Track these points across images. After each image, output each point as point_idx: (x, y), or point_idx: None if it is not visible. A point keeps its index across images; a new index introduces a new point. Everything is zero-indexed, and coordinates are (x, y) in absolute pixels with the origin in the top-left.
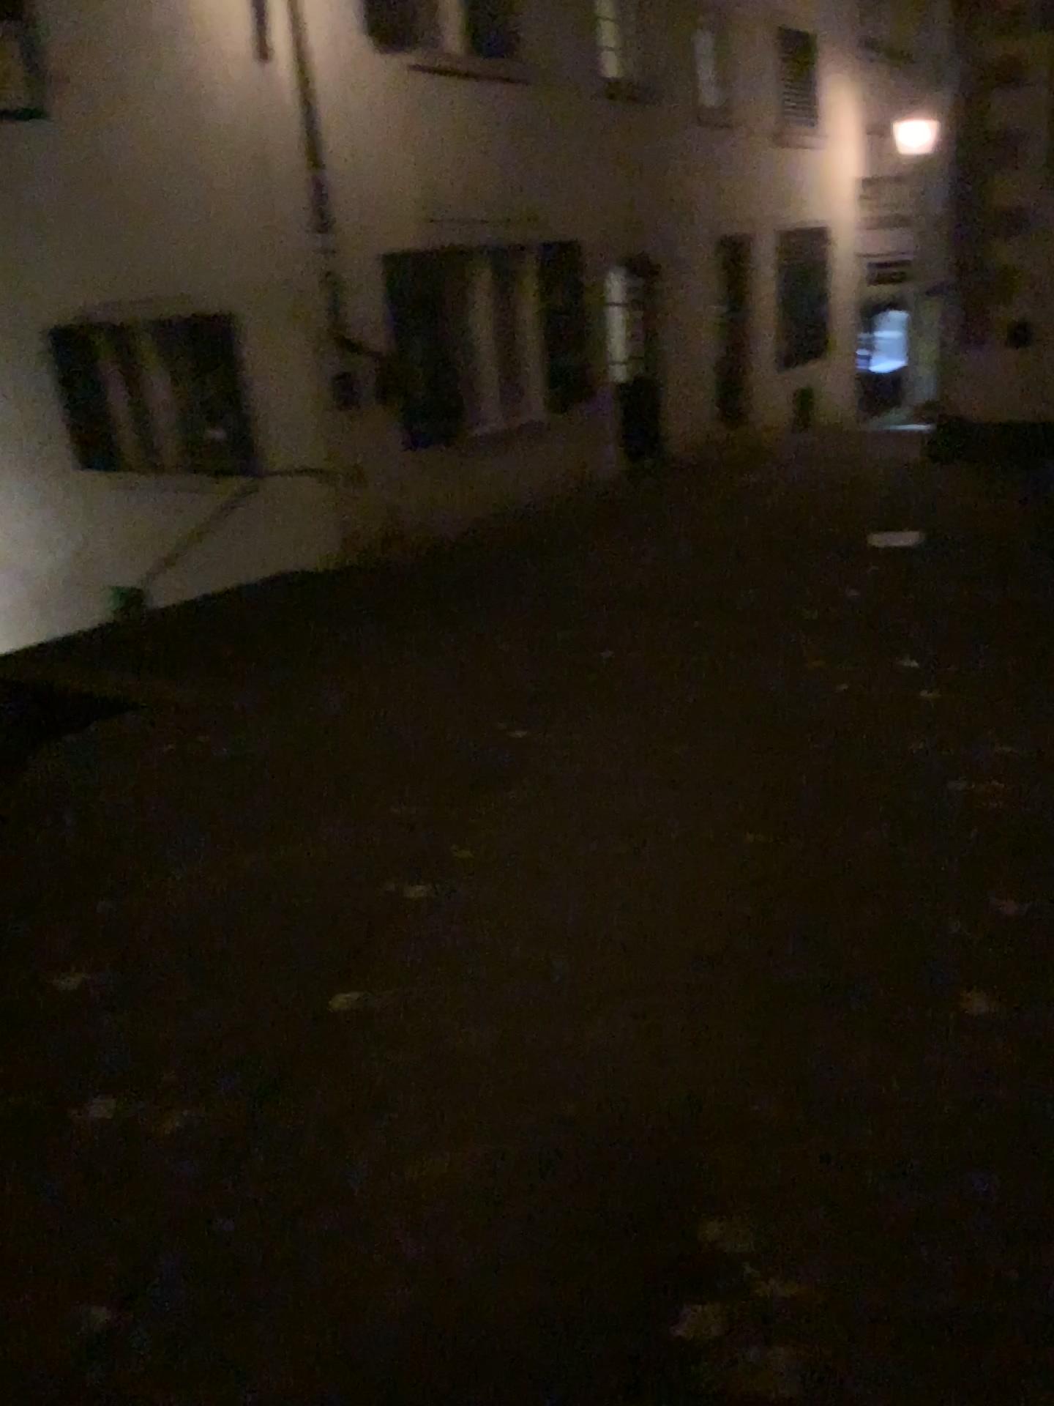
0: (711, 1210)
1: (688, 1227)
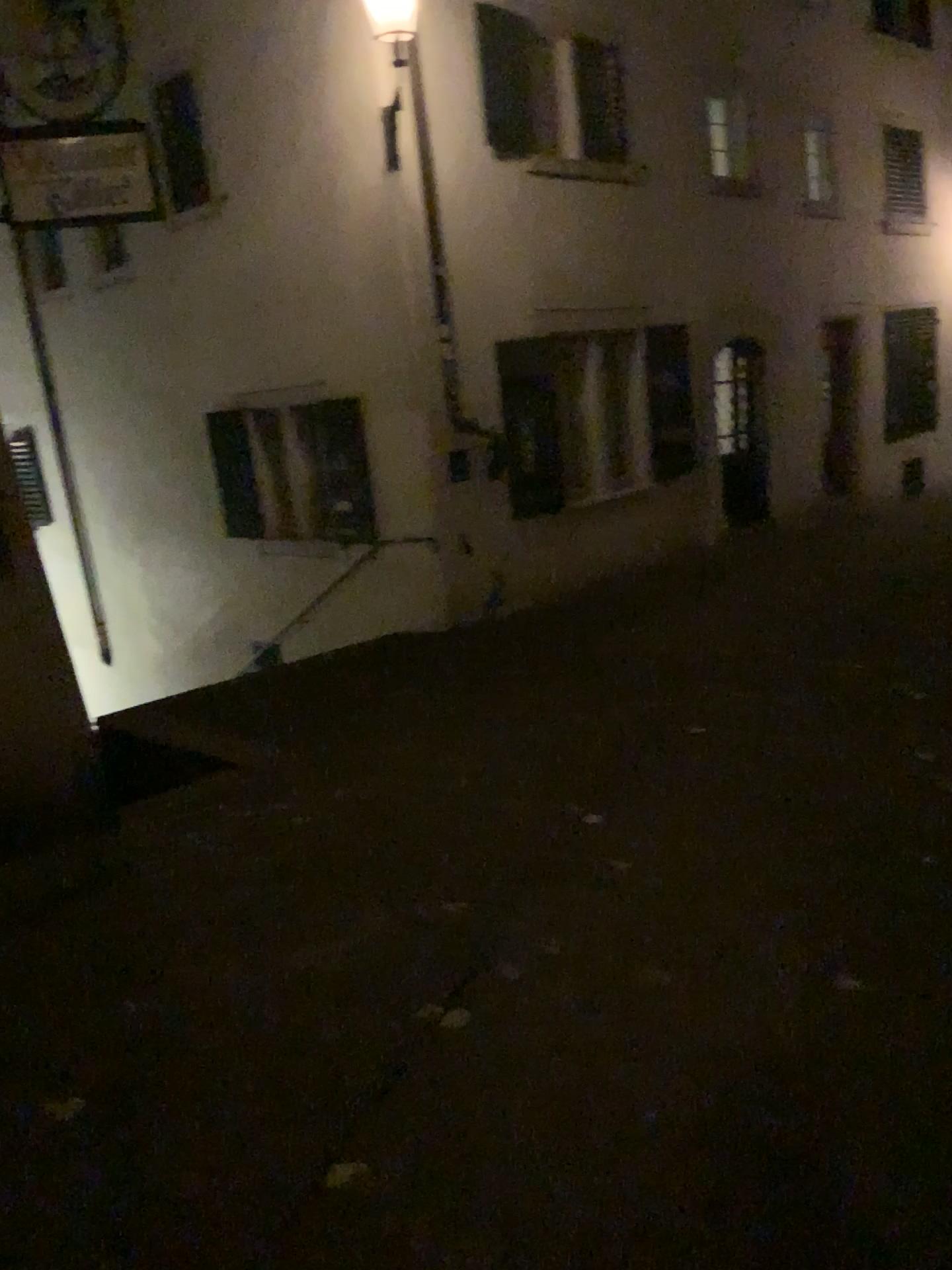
0: None
1: None
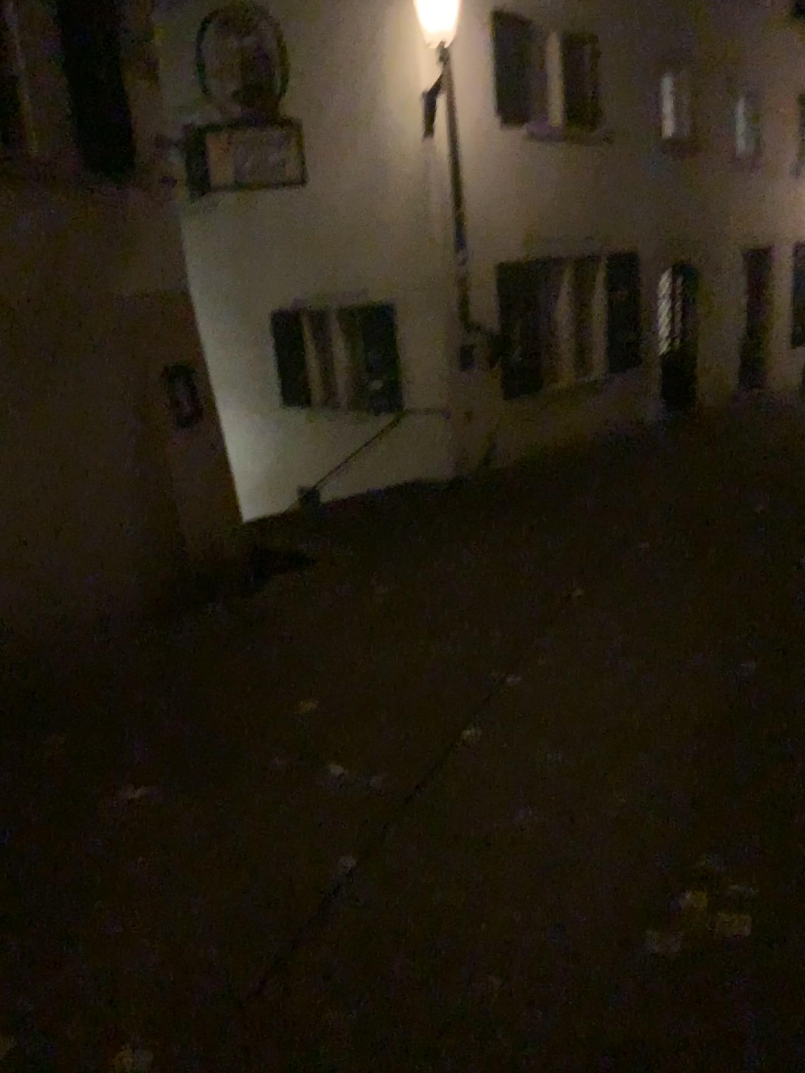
0: (701, 853)
1: (686, 859)
